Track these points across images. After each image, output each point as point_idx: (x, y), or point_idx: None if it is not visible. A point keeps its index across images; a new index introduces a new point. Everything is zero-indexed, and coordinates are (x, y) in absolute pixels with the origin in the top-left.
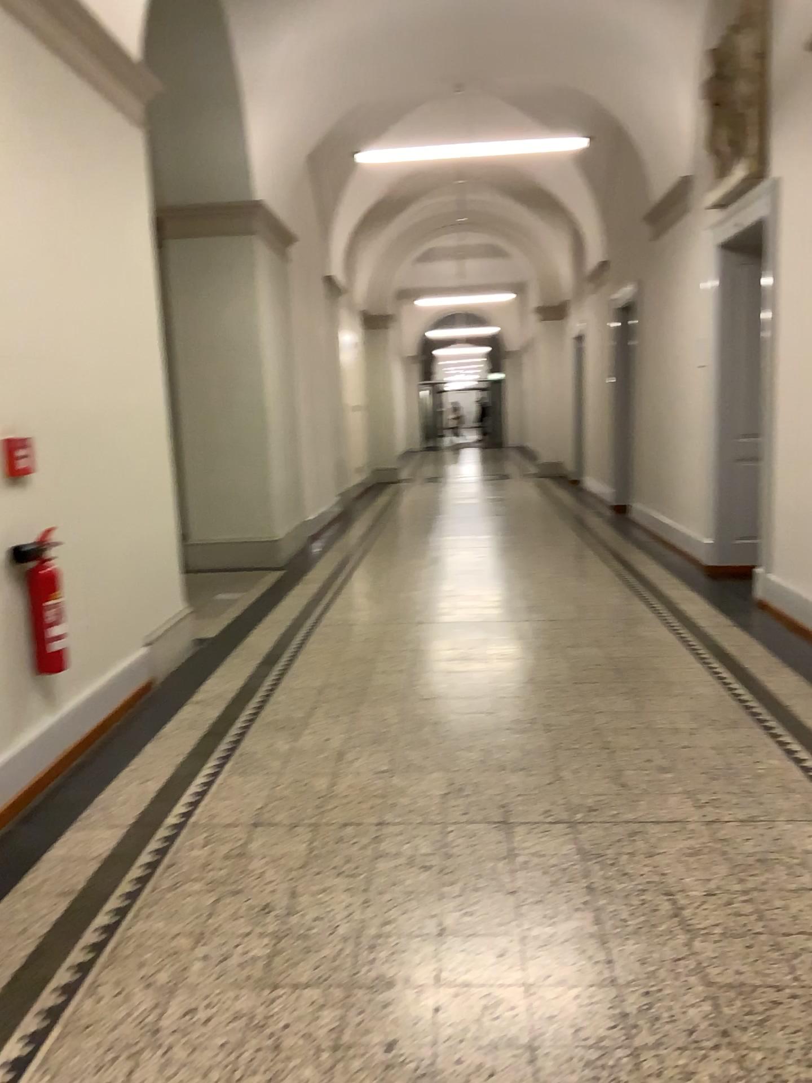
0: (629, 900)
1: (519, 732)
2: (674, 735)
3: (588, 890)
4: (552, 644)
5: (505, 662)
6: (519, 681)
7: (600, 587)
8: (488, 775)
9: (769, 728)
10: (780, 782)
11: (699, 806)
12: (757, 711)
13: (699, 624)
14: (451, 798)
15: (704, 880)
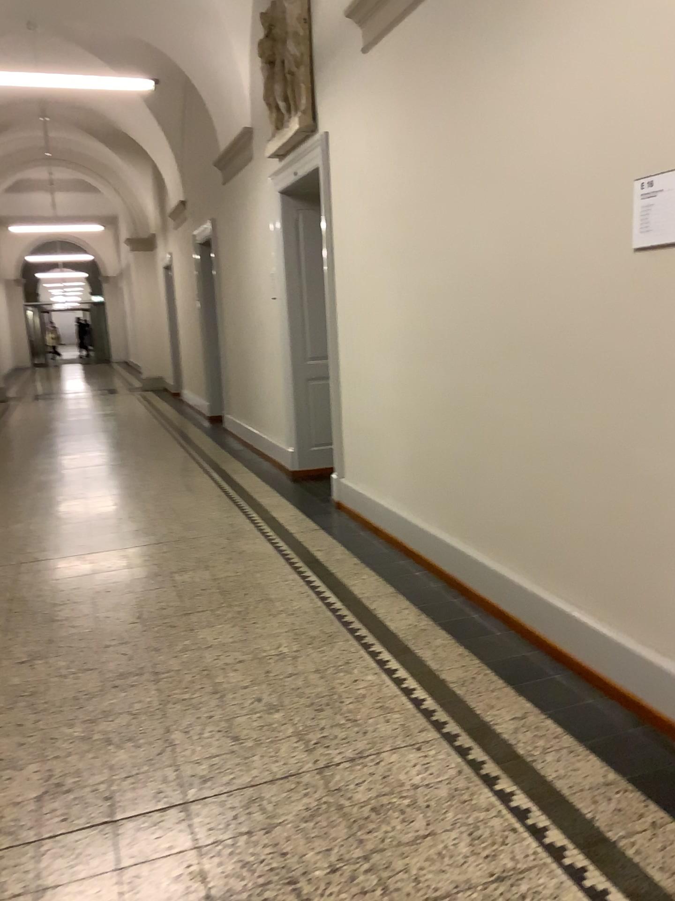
0: (251, 900)
1: (127, 686)
2: (279, 661)
3: (206, 899)
4: (158, 571)
5: (110, 599)
6: (125, 621)
7: (201, 501)
8: (92, 753)
9: (361, 638)
10: (378, 699)
11: (311, 747)
12: (350, 620)
13: (291, 531)
14: (50, 796)
15: (324, 849)
